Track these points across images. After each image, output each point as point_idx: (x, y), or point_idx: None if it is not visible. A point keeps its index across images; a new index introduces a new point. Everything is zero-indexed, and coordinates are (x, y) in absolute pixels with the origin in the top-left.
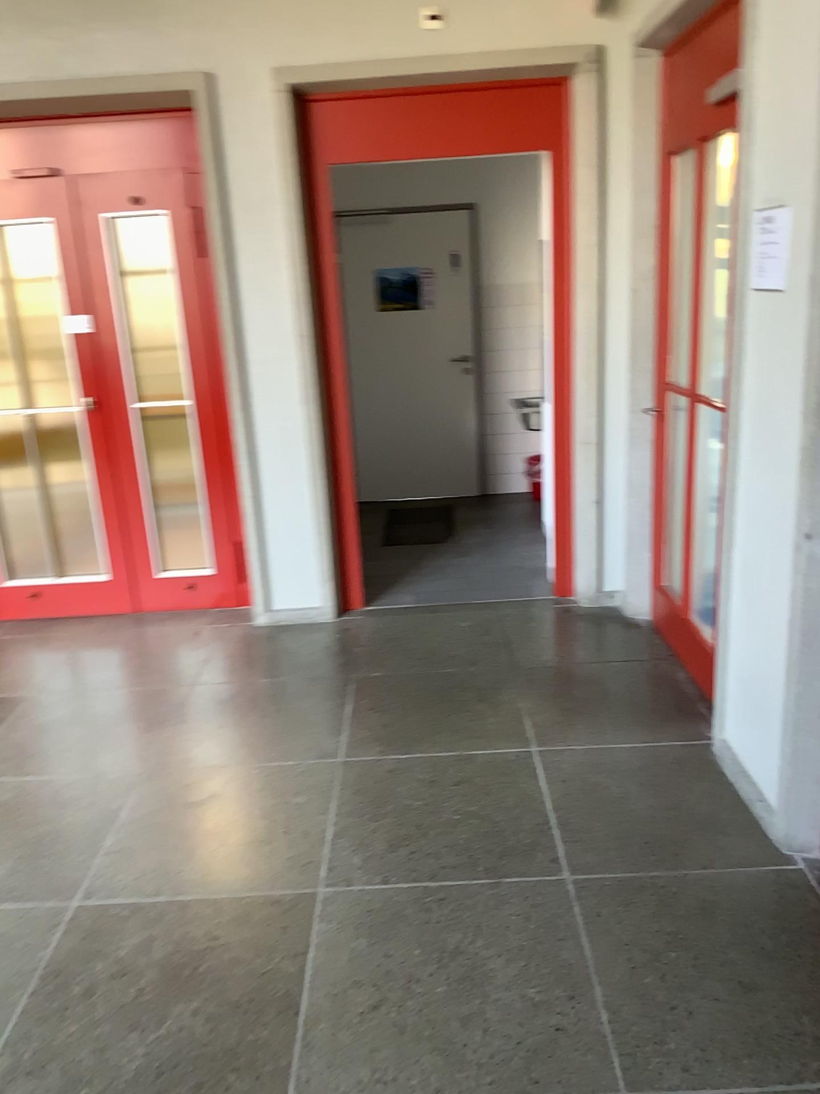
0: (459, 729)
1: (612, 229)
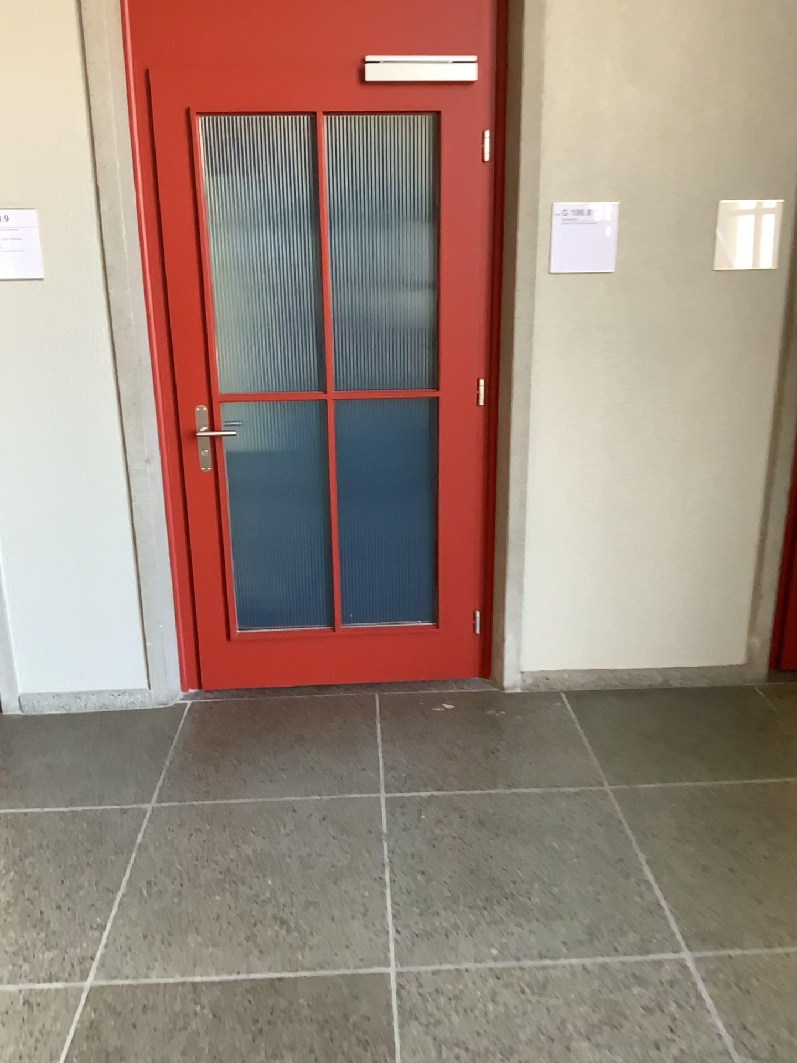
0: None
1: None
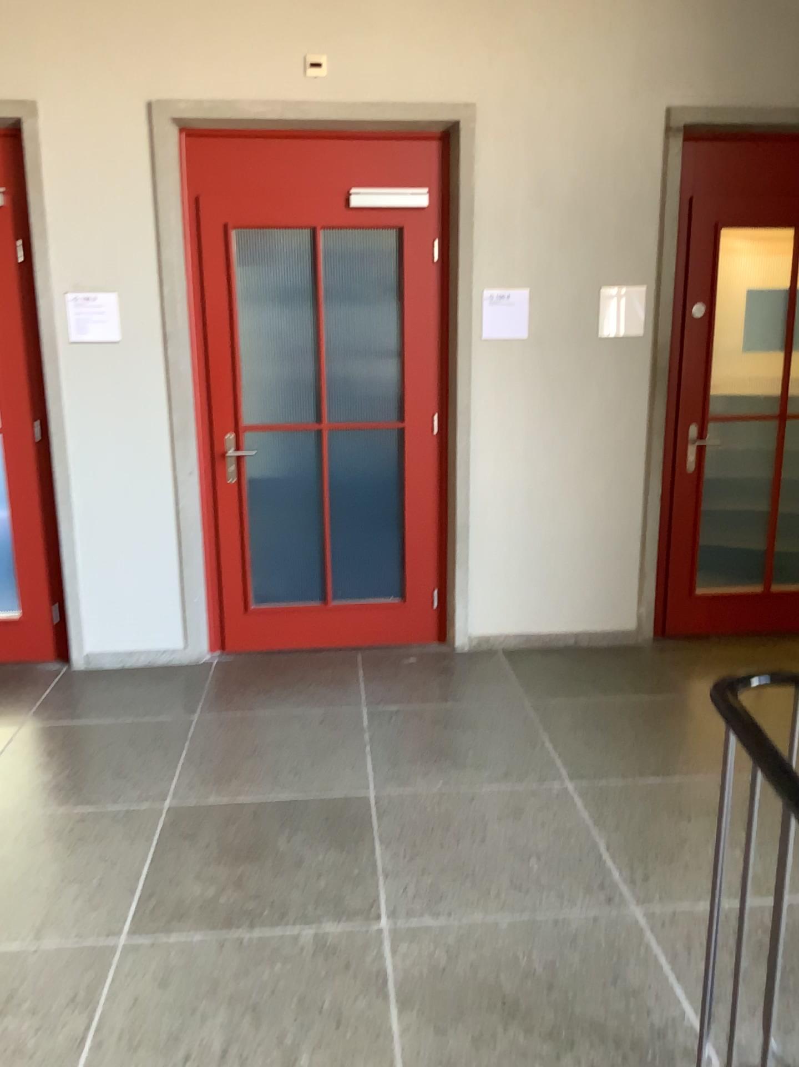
0: None
1: None
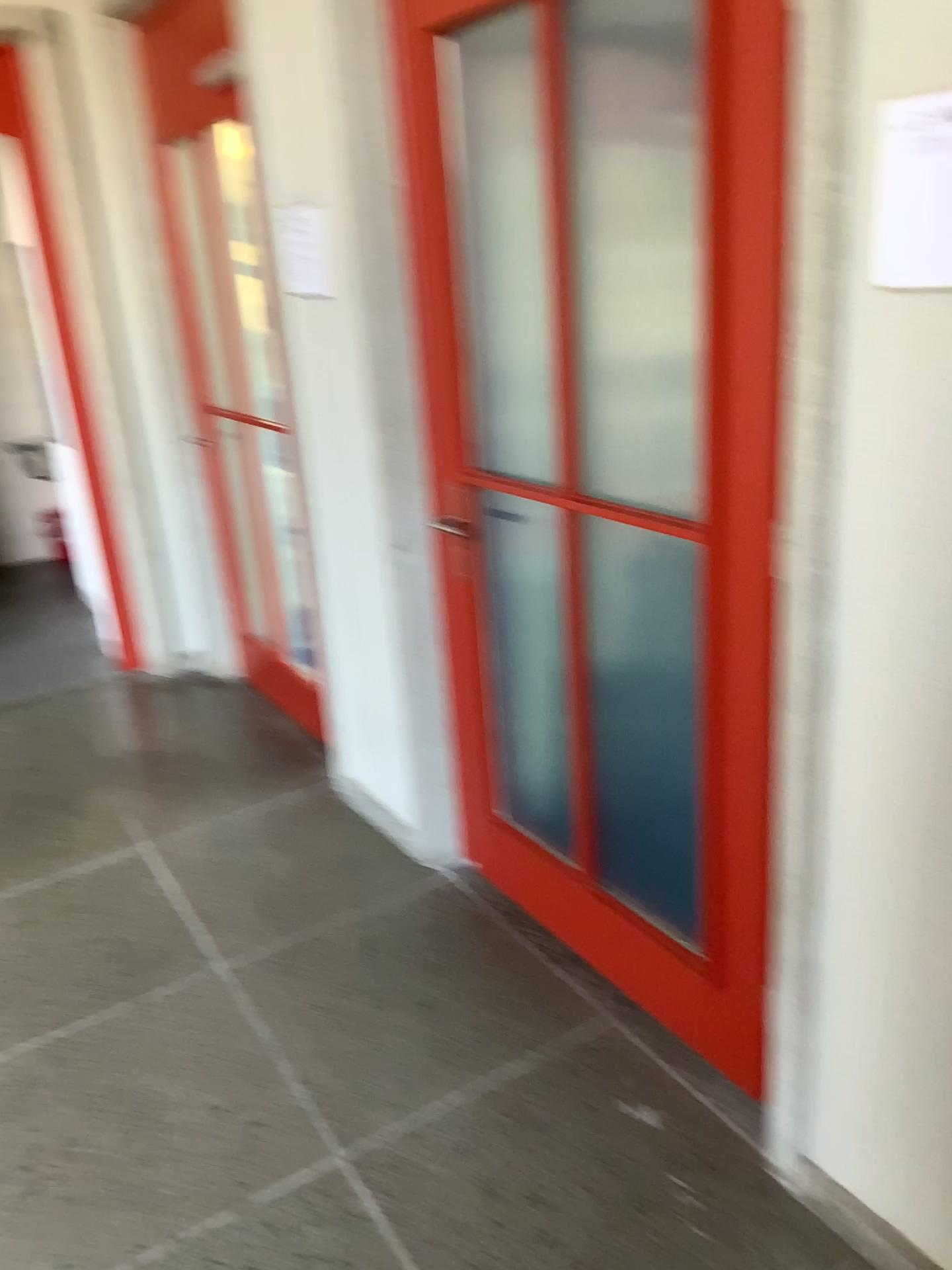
0: (51, 848)
1: (118, 233)
